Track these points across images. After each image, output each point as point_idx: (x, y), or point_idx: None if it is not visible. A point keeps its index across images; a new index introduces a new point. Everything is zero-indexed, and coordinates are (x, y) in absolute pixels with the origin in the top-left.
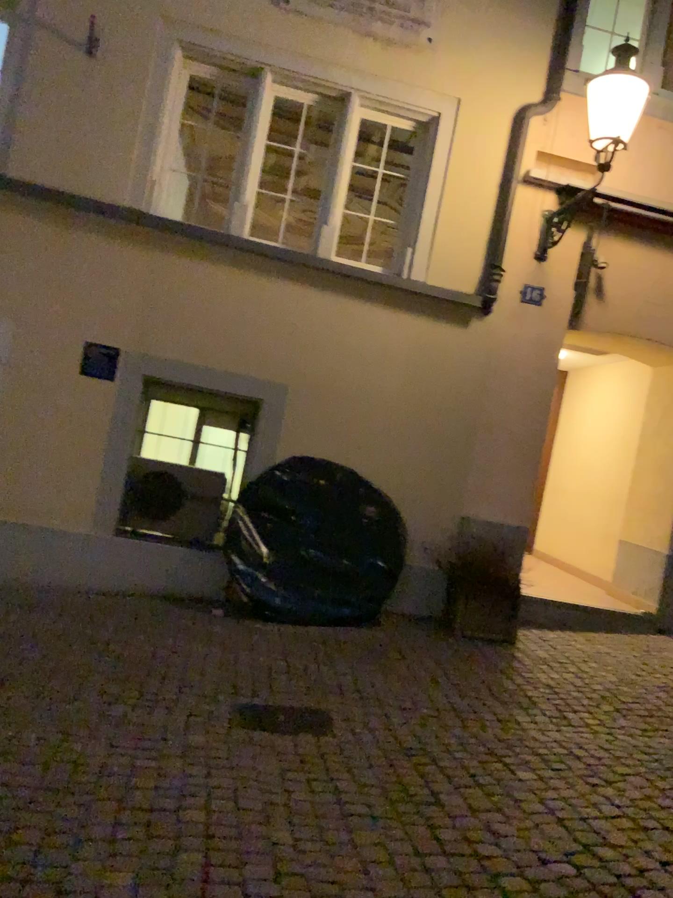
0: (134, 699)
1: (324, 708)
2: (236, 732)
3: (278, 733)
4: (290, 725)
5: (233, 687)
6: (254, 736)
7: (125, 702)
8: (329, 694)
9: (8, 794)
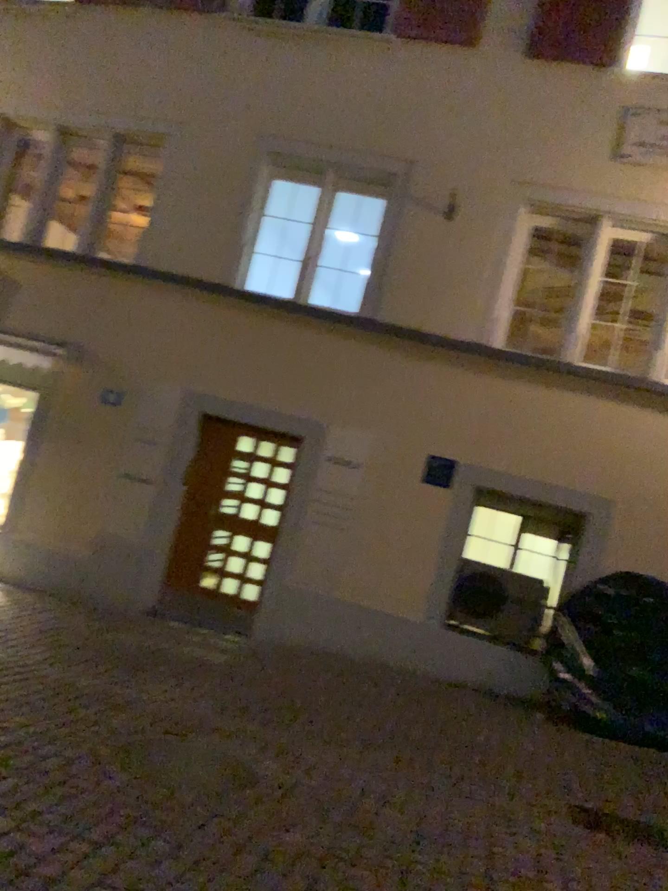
0: (479, 780)
1: (660, 828)
2: (576, 831)
3: (618, 841)
4: (629, 836)
5: (567, 789)
6: (594, 838)
7: (472, 781)
8: (663, 815)
9: (399, 834)
